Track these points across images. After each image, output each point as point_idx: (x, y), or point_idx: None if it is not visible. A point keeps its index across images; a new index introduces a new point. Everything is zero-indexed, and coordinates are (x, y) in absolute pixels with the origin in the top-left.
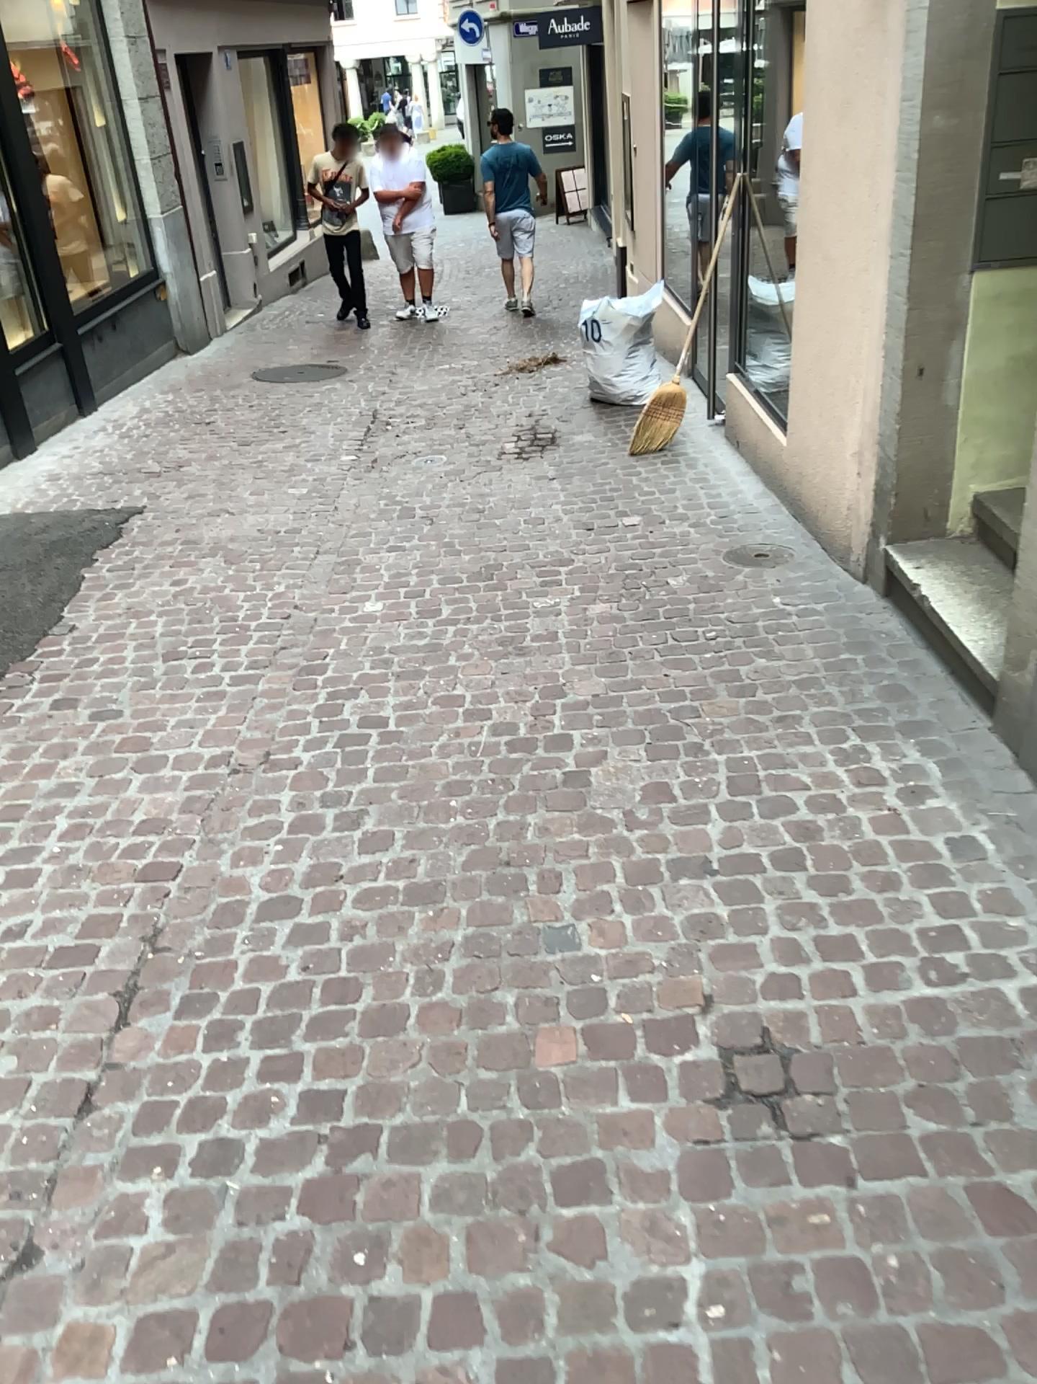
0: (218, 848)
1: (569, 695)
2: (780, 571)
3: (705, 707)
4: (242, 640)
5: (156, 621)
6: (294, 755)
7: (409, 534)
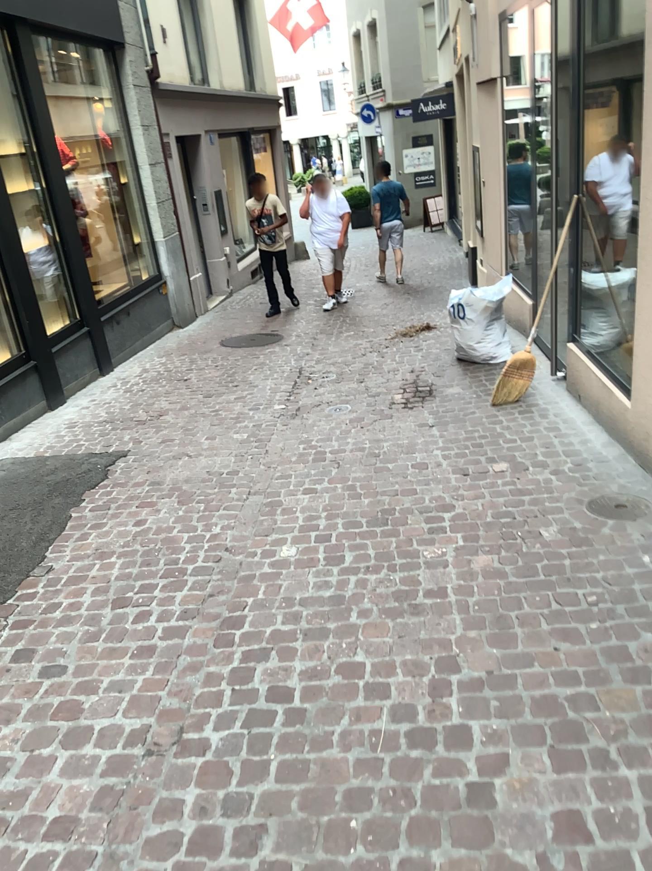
0: (116, 869)
1: (462, 671)
2: (639, 525)
3: (600, 698)
4: (179, 586)
5: (114, 564)
6: (205, 734)
7: (320, 478)
